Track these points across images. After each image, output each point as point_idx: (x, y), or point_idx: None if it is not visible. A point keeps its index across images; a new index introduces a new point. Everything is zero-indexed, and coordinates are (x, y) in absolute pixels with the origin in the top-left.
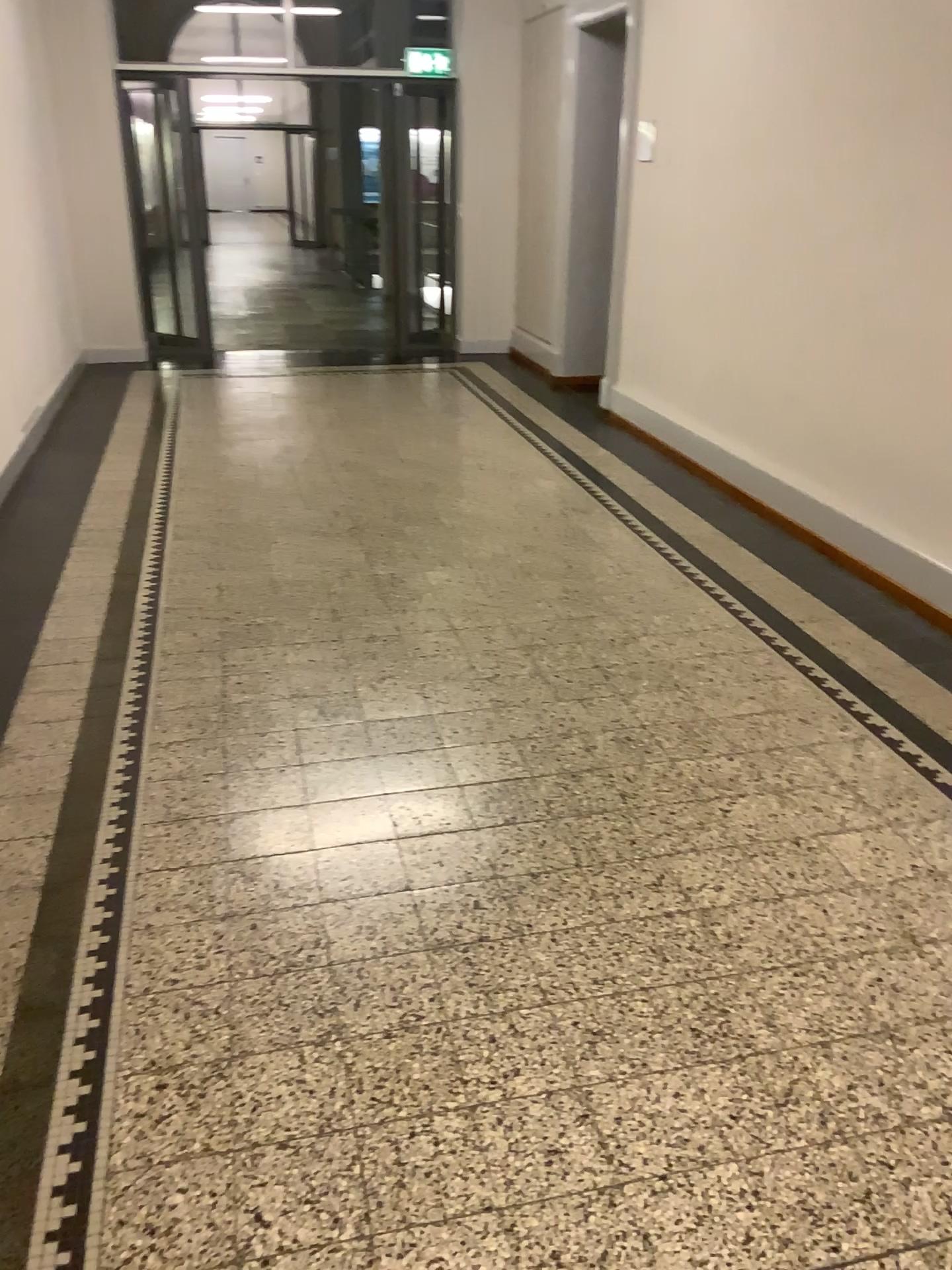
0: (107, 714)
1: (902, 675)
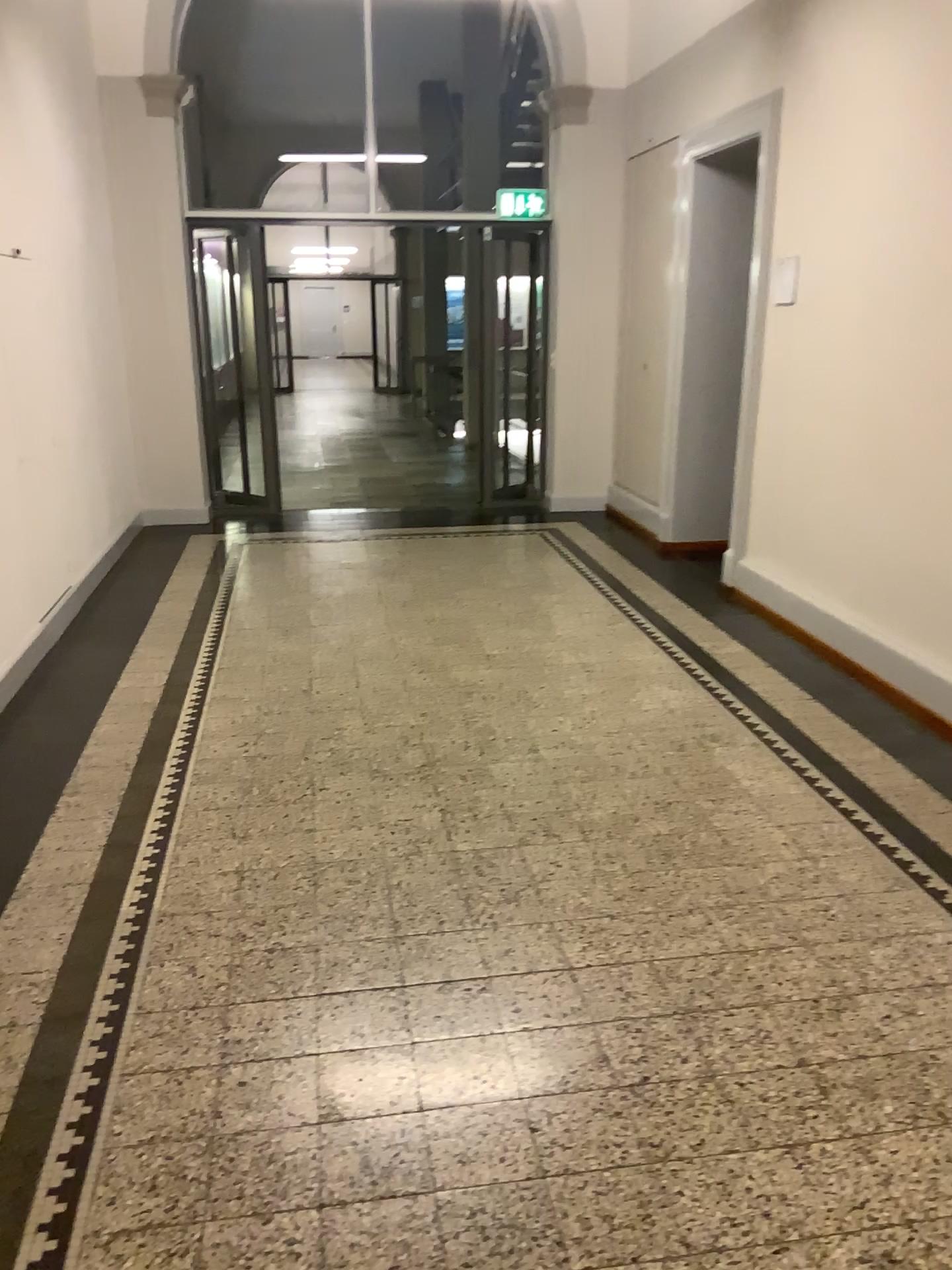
0: (31, 1159)
1: None
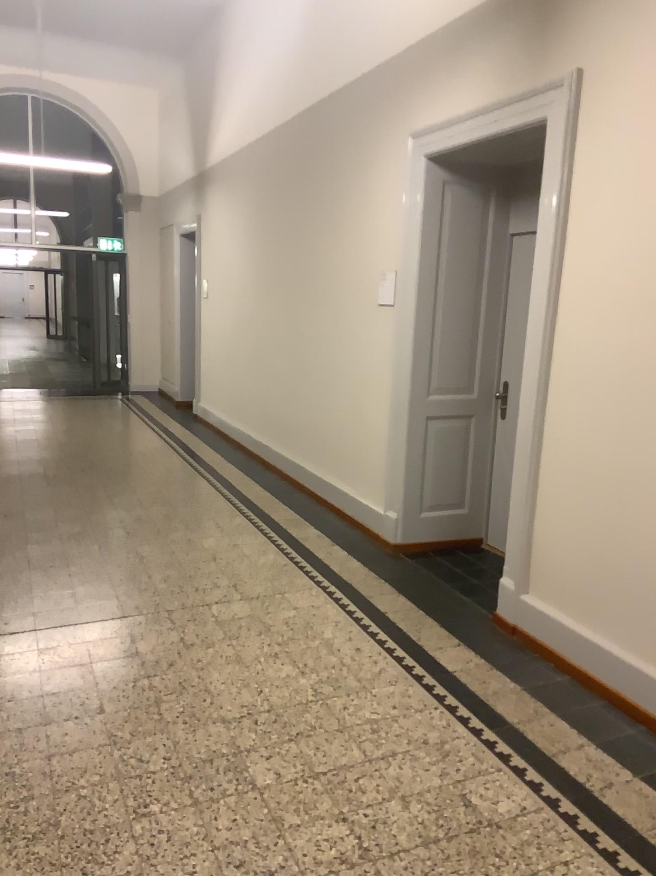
0: None
1: (265, 498)
